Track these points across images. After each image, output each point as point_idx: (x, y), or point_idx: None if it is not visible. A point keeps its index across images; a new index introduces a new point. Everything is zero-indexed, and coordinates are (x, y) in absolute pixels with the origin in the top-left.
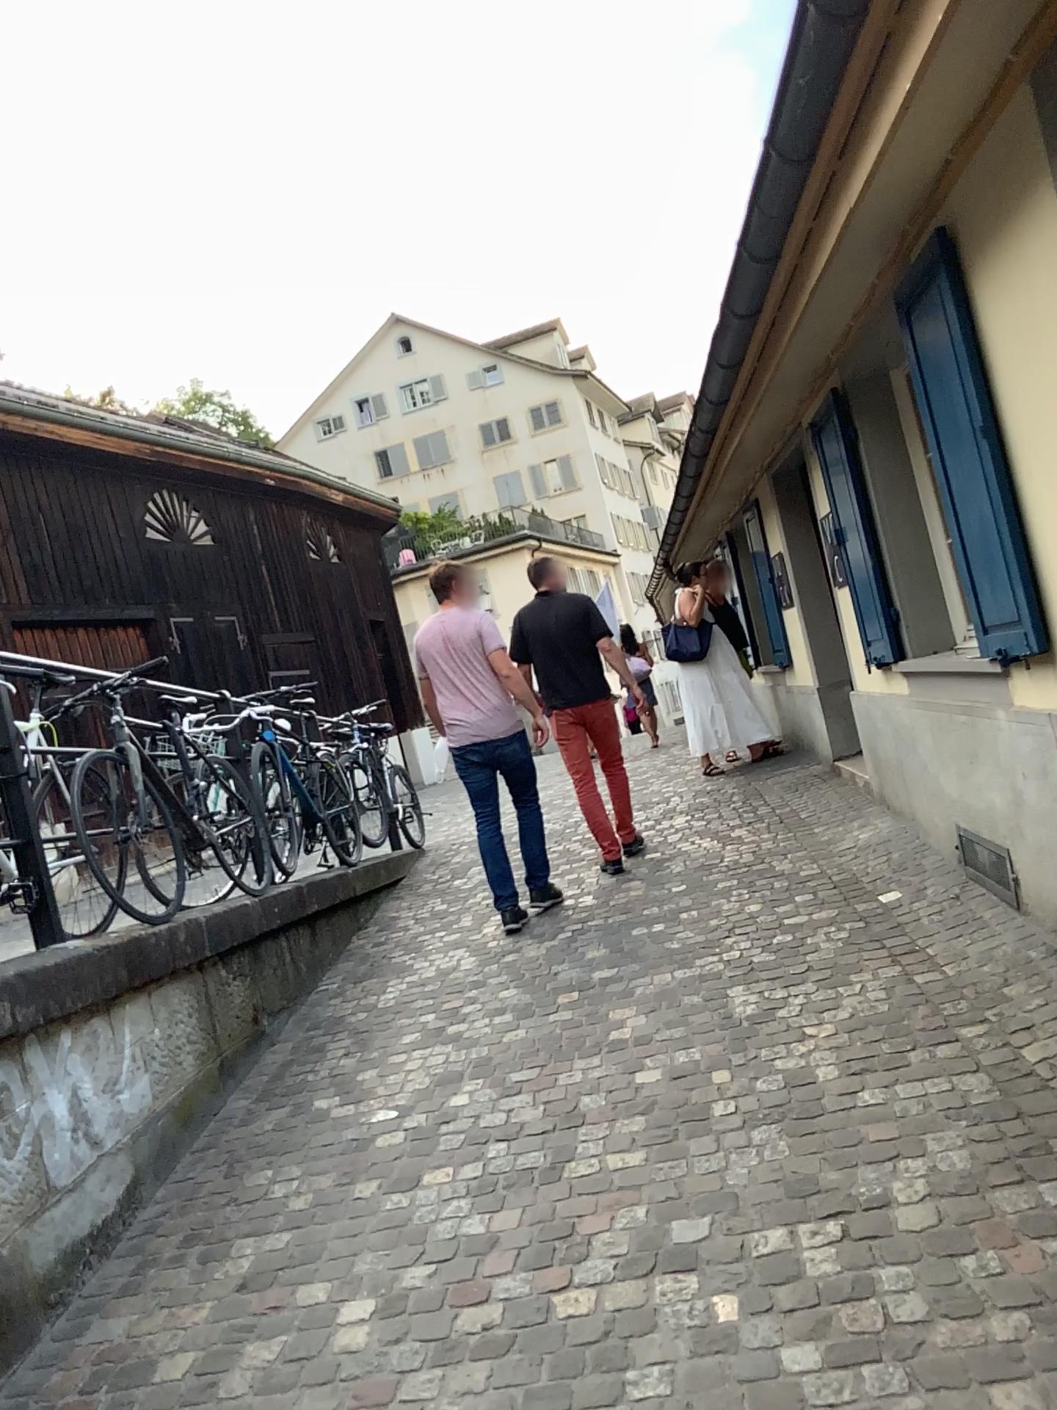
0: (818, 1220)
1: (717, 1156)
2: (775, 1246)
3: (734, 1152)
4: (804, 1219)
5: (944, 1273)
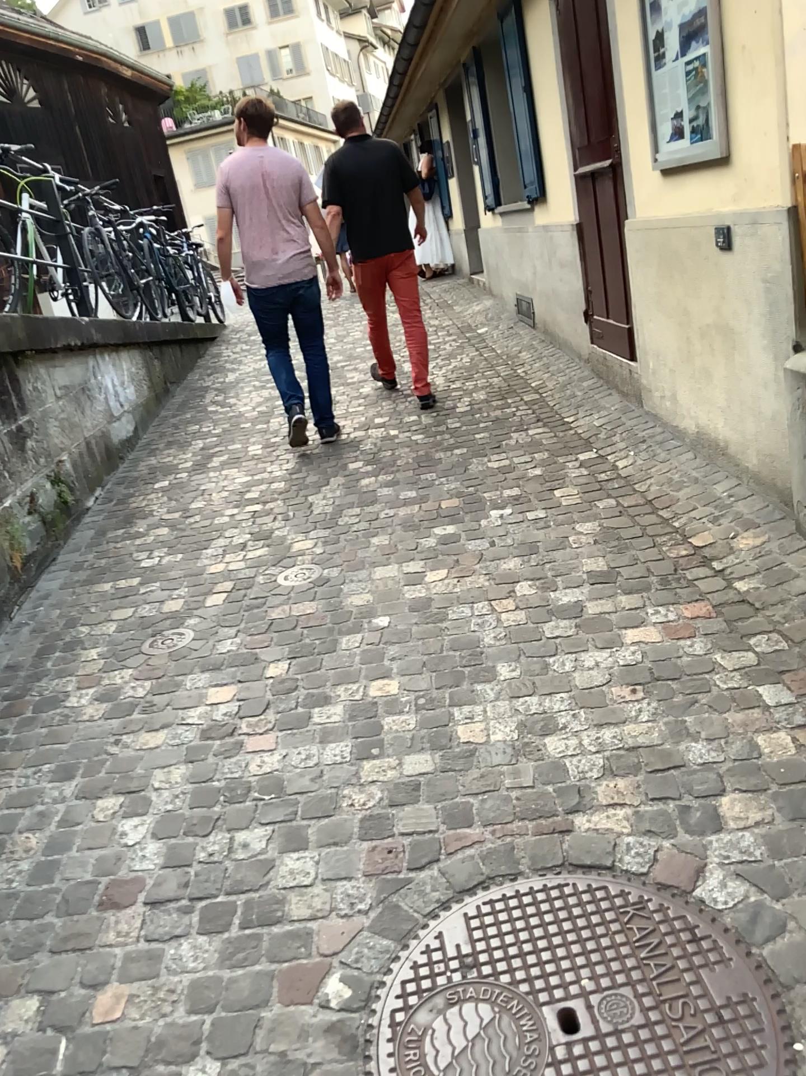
0: (429, 411)
1: (393, 402)
2: (413, 417)
3: (400, 400)
4: (424, 411)
5: (469, 416)
